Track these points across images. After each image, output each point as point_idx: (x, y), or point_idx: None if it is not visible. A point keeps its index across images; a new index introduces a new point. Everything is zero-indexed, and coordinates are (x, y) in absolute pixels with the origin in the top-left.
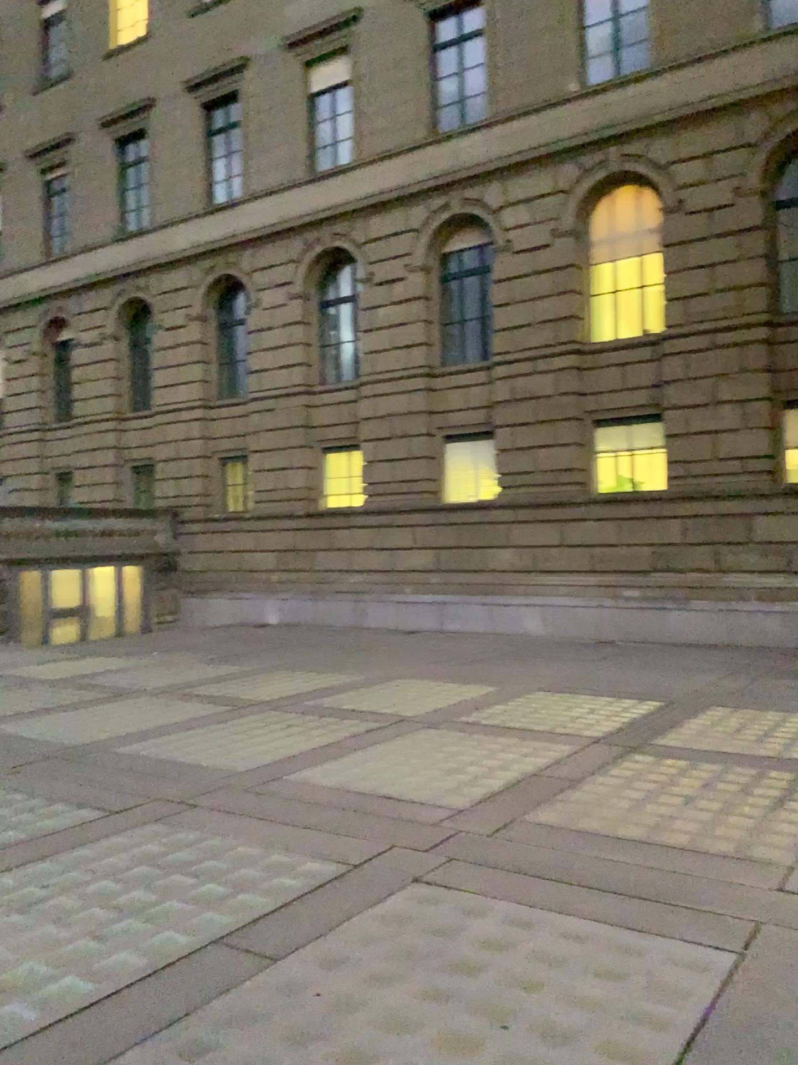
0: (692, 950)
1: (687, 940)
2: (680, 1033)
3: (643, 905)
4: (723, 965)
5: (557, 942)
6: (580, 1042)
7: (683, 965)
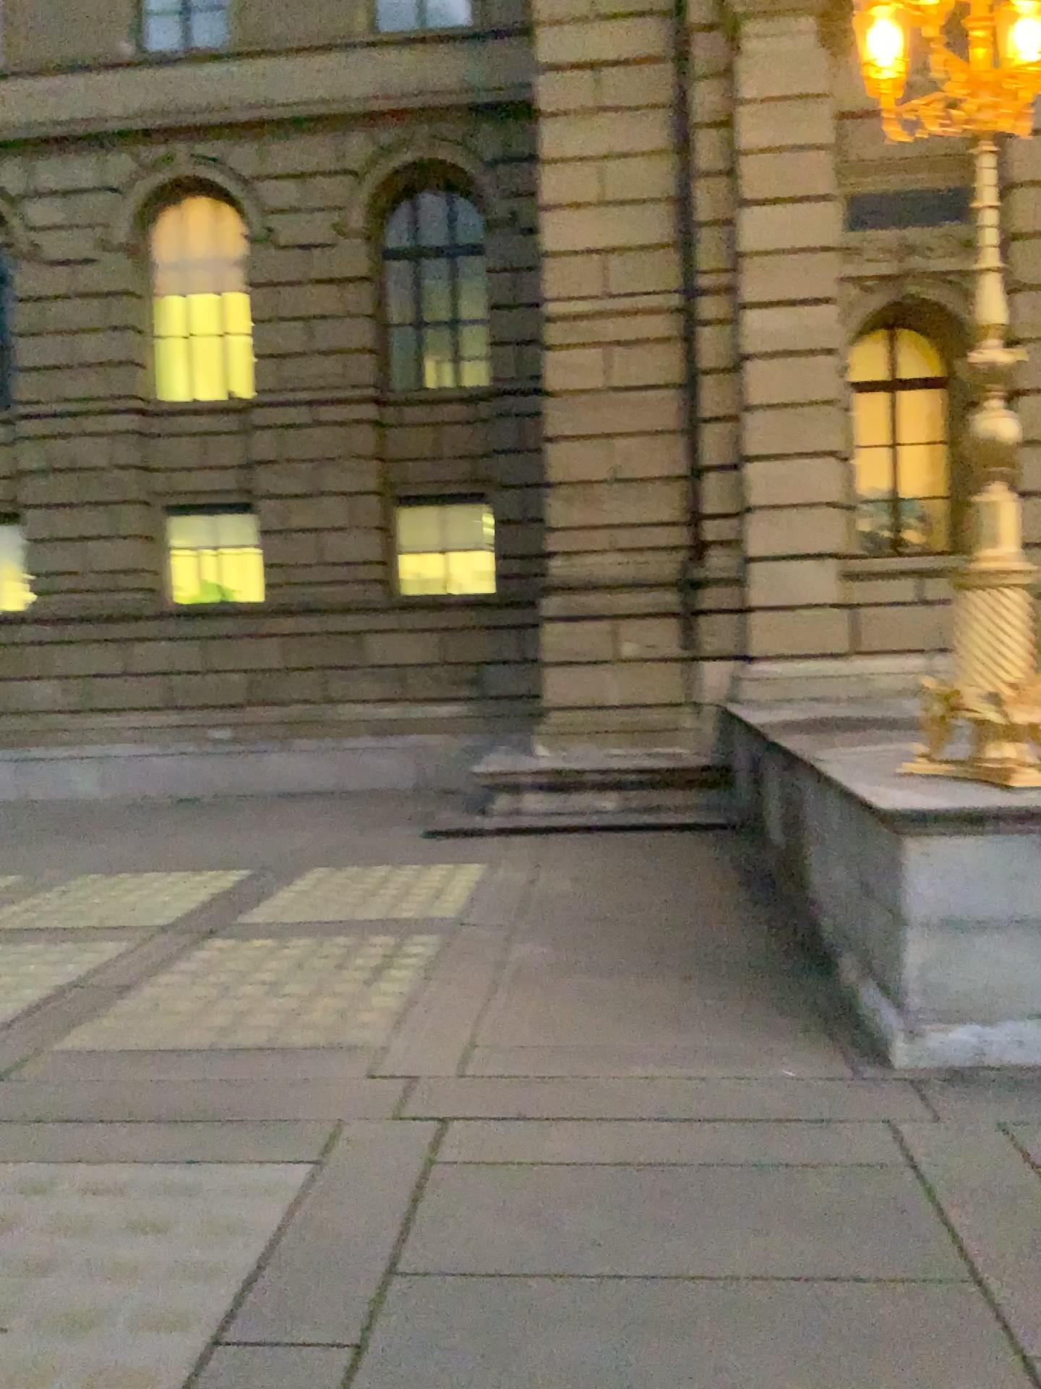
0: (259, 1168)
1: (254, 1158)
2: (234, 1272)
3: (203, 1127)
4: (293, 1178)
5: (83, 1198)
6: (105, 1318)
7: (245, 1189)
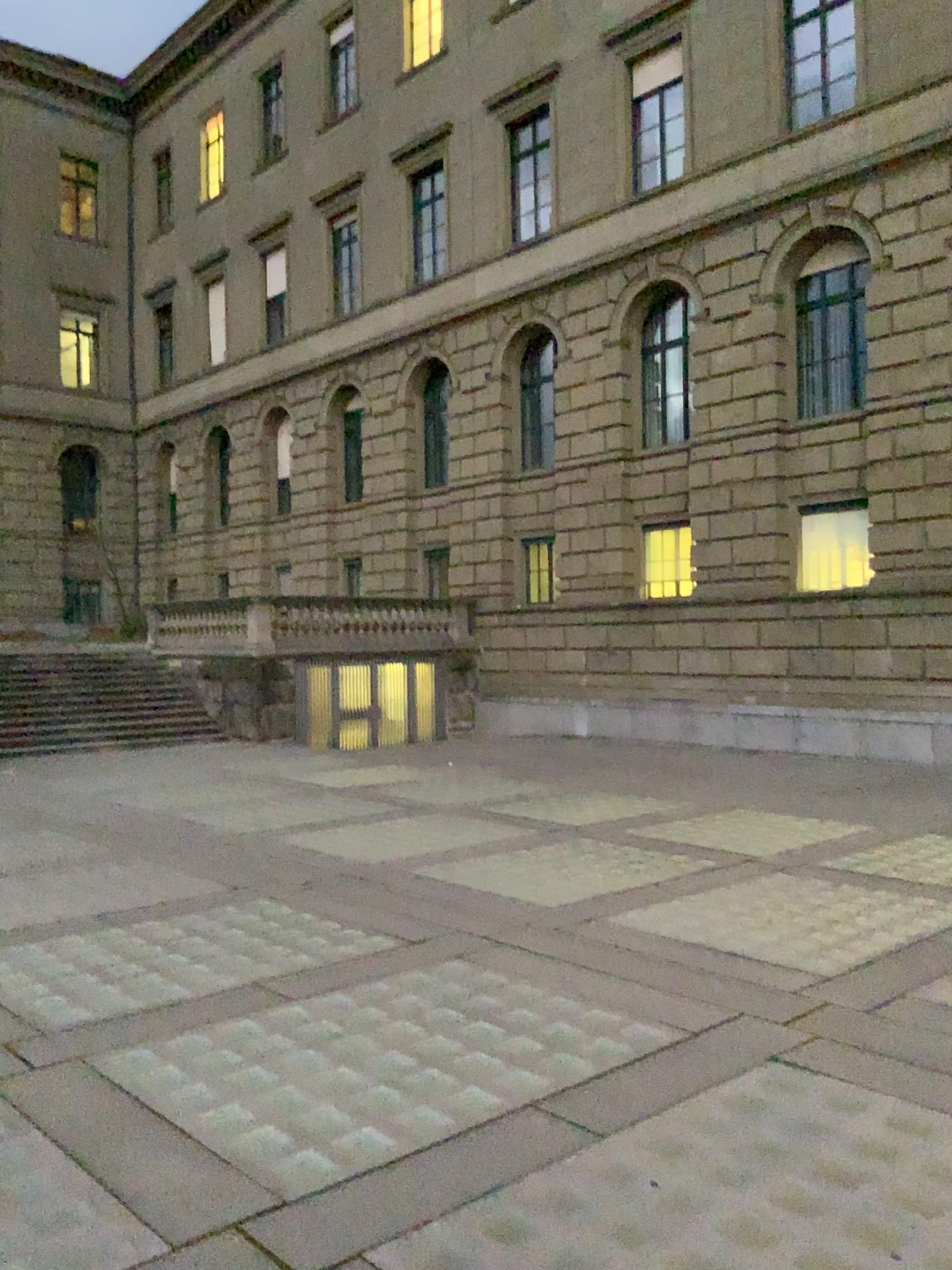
0: None
1: None
2: None
3: None
4: None
5: None
6: None
7: None
